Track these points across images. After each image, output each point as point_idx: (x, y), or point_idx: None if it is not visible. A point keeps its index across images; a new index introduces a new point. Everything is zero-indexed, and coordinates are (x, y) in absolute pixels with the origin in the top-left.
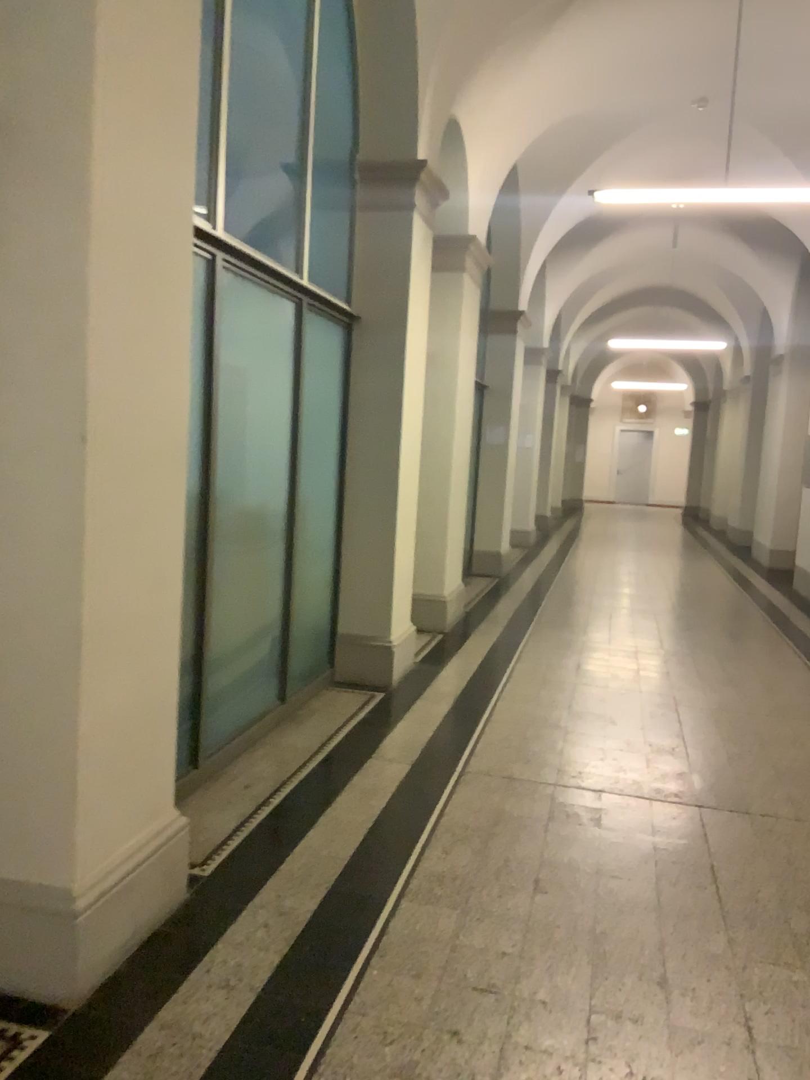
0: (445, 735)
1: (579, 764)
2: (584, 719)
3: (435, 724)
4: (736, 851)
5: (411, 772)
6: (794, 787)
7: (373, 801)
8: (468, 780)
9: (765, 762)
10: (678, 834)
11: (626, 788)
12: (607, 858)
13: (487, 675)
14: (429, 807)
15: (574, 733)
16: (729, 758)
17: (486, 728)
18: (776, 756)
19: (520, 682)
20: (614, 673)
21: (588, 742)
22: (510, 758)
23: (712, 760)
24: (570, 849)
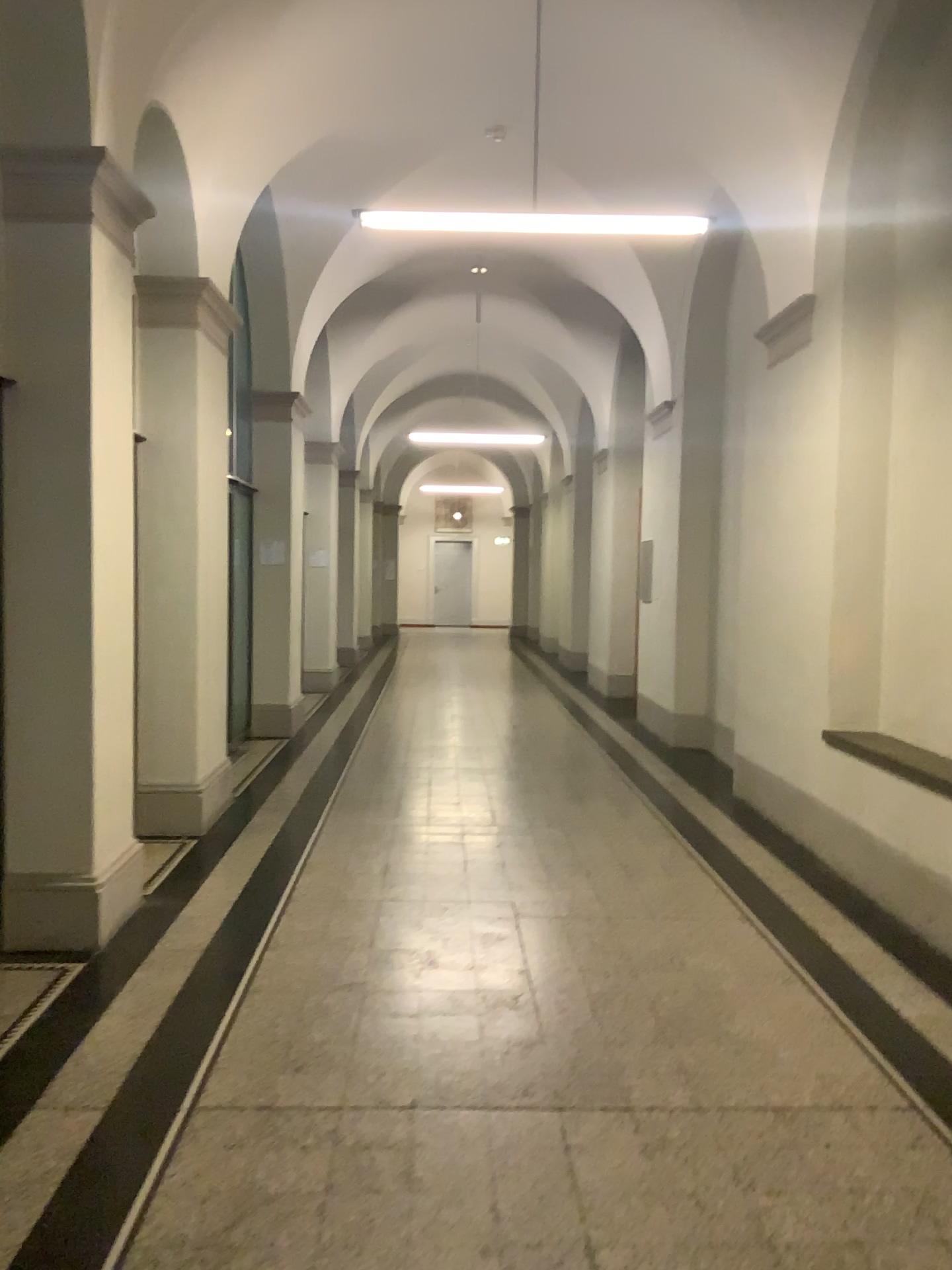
0: (170, 1035)
1: (381, 1060)
2: (389, 968)
3: (157, 1013)
4: (622, 1201)
5: (97, 1130)
6: (686, 1050)
7: (12, 1217)
8: (197, 1127)
9: (643, 1008)
10: (533, 1183)
11: (451, 1096)
12: (423, 1269)
13: (249, 908)
14: (116, 1210)
15: (374, 996)
16: (594, 1008)
17: (238, 1009)
18: (656, 996)
19: (298, 912)
20: (432, 881)
21: (393, 1013)
22: (271, 1067)
23: (573, 1017)
24: (360, 1262)
